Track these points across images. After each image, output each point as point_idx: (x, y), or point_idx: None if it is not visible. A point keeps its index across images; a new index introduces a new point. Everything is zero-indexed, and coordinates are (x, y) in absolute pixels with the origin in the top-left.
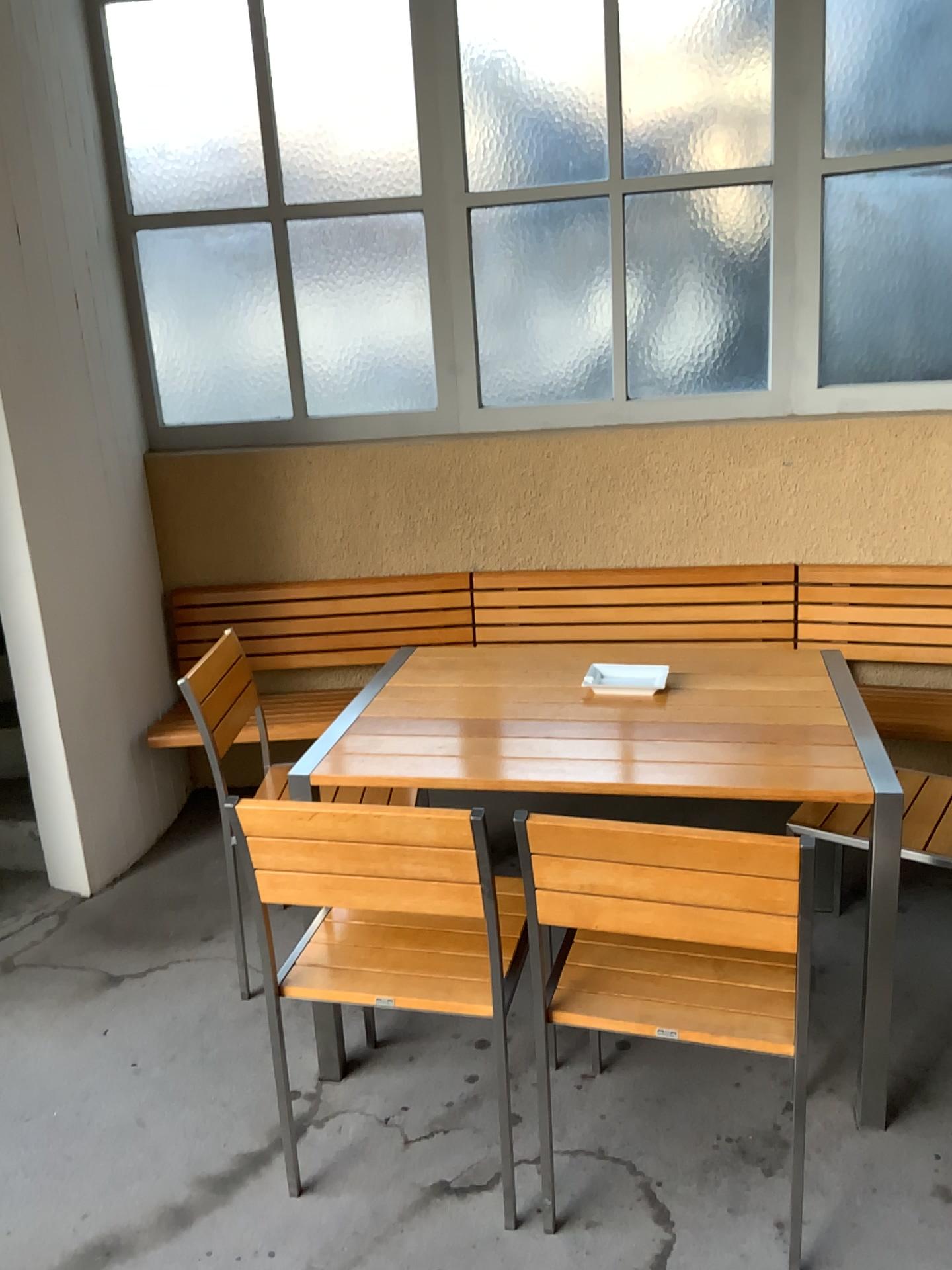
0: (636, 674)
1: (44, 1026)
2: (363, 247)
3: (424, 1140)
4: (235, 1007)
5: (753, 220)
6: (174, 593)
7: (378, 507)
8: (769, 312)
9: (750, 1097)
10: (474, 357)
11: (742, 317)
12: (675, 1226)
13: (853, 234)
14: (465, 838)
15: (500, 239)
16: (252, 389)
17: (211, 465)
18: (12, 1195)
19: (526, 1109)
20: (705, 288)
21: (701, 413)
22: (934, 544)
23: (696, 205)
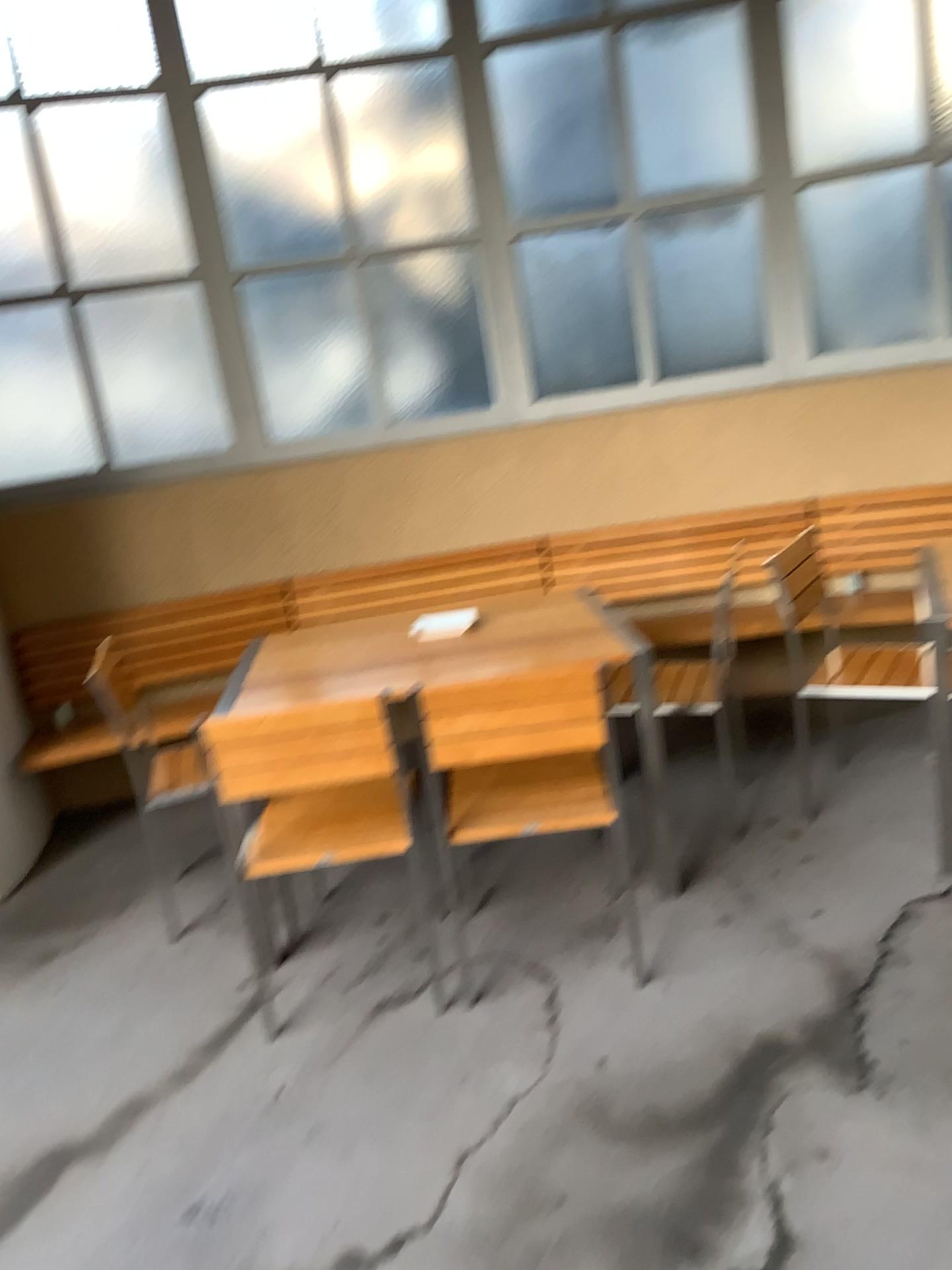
0: (448, 623)
1: (2, 999)
2: (149, 318)
3: (360, 983)
4: (169, 947)
5: (467, 274)
6: (16, 637)
7: (194, 536)
8: (490, 344)
9: (586, 900)
10: (257, 402)
11: (470, 350)
12: (556, 980)
13: (544, 279)
14: (375, 720)
15: (266, 303)
16: (62, 448)
17: (38, 518)
18: (35, 1102)
19: (430, 946)
20: (438, 329)
21: (451, 428)
22: (639, 506)
23: (422, 265)
